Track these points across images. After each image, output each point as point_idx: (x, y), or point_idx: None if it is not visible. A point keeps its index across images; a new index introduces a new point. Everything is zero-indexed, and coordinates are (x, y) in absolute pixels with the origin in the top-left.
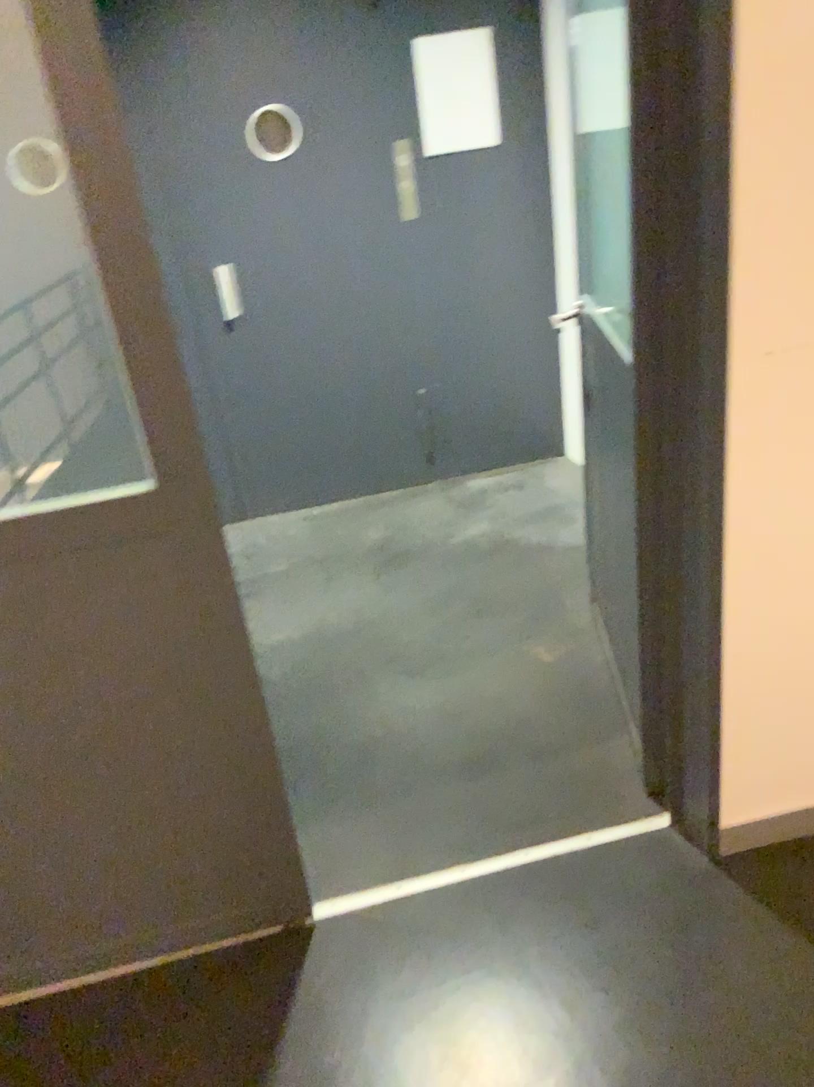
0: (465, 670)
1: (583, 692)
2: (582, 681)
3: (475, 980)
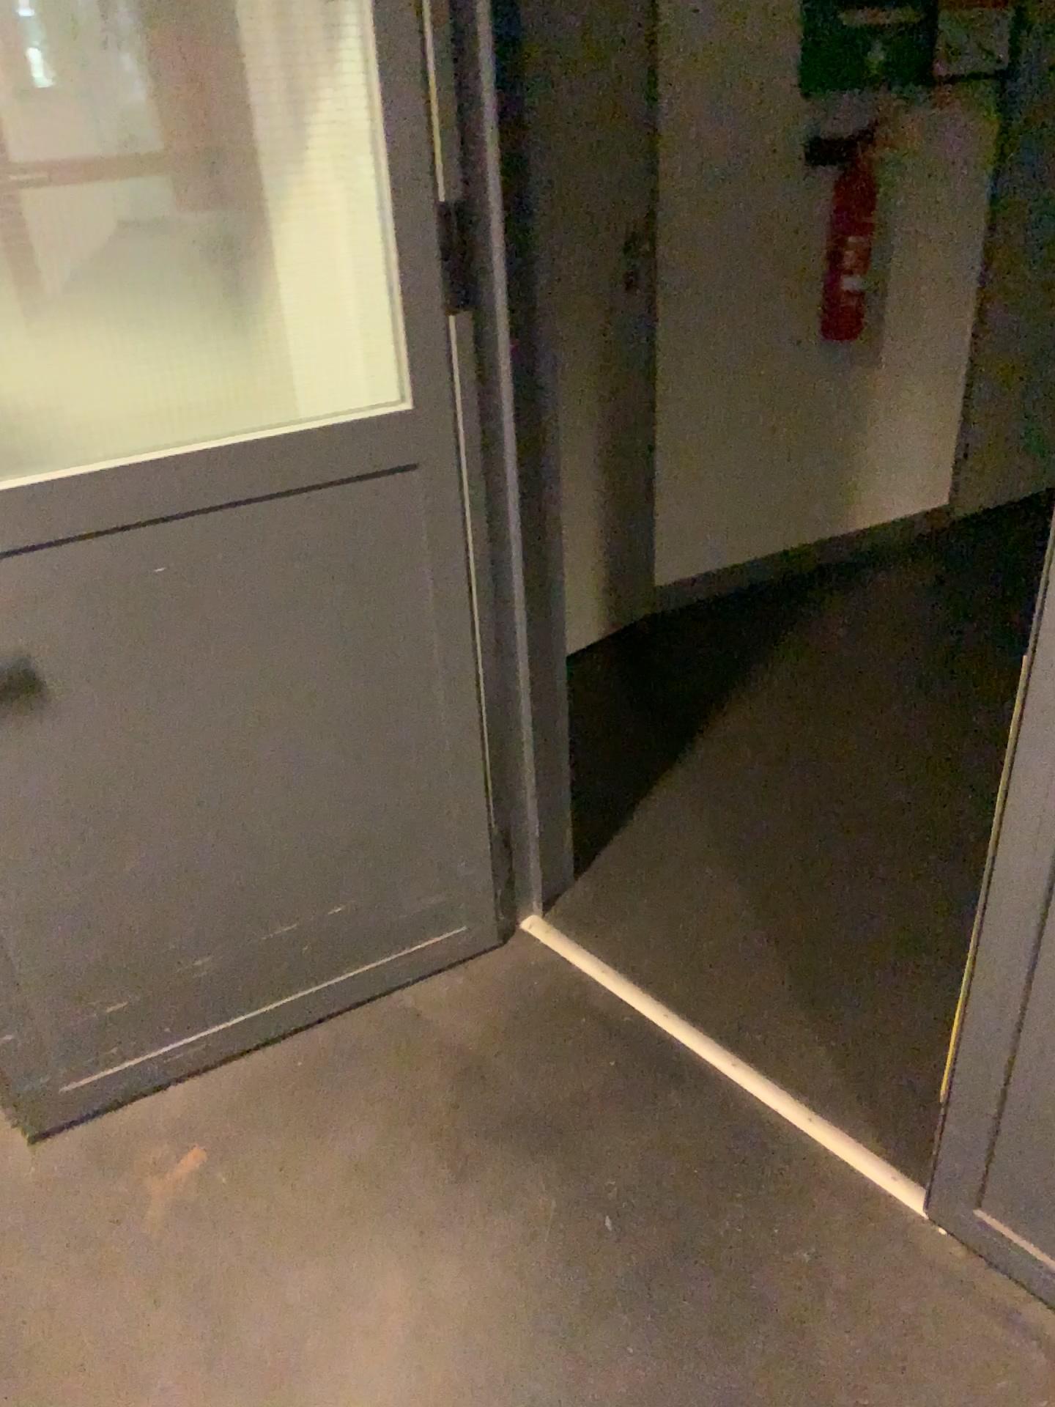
0: (258, 1280)
1: (306, 1062)
2: (271, 1075)
3: (863, 987)
